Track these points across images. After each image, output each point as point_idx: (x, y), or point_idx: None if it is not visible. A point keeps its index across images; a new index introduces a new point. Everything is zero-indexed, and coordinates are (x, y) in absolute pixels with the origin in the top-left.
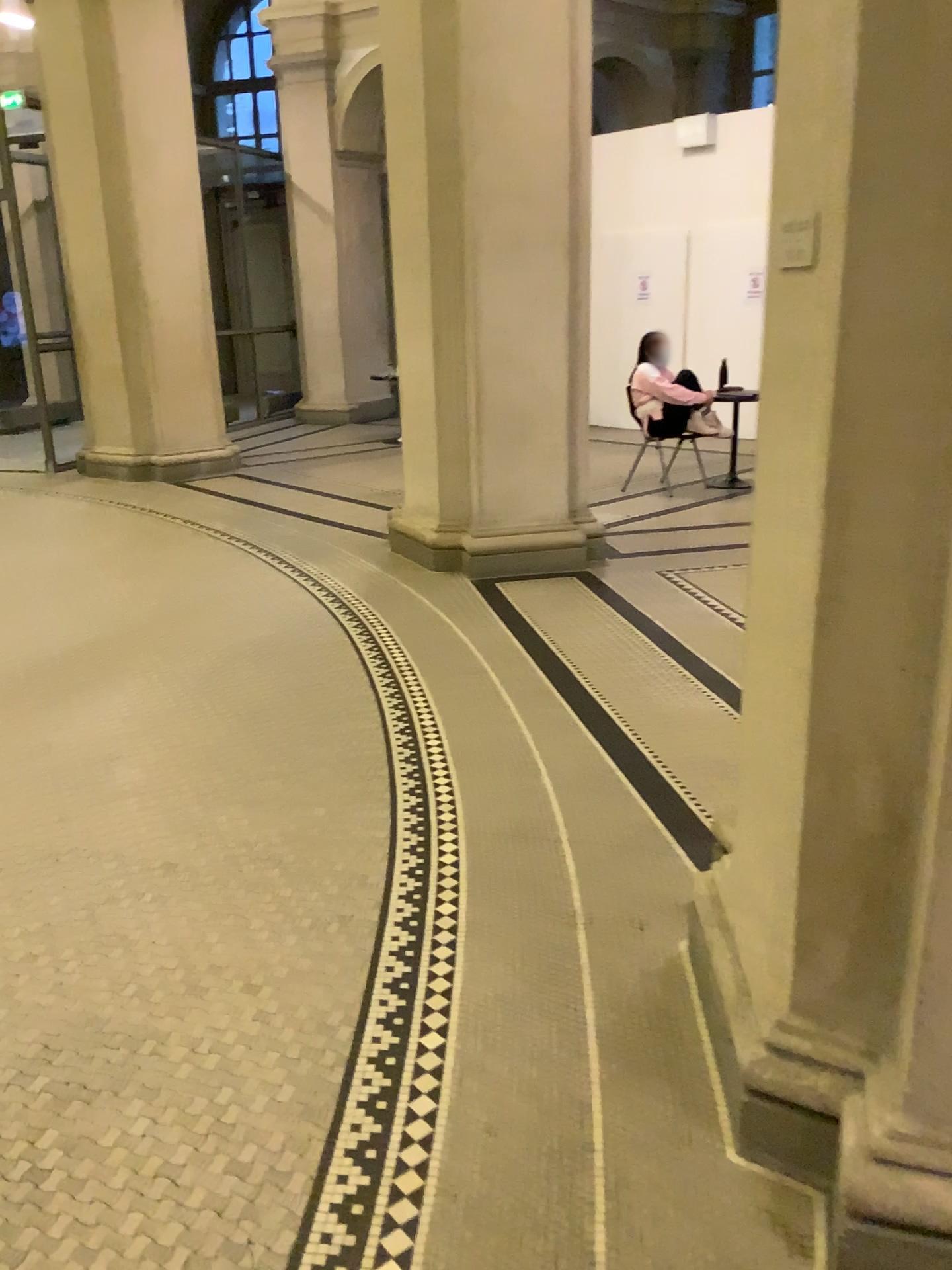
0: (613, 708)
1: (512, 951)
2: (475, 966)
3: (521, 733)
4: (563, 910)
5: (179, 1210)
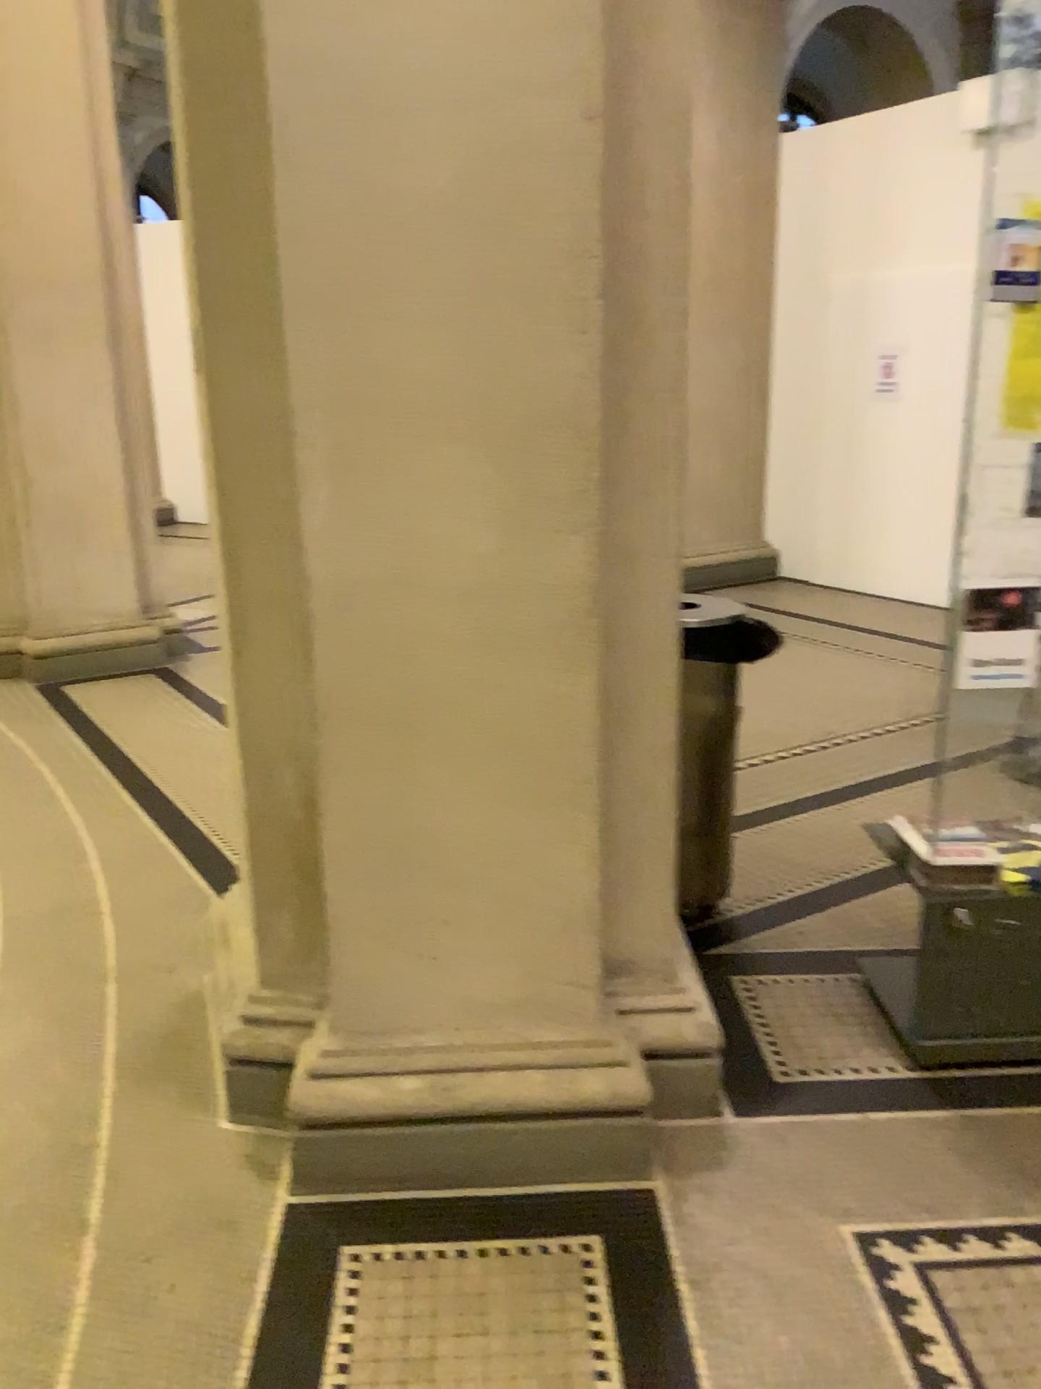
0: (173, 788)
1: (41, 1008)
2: (1, 1027)
3: (74, 822)
4: (98, 966)
5: None
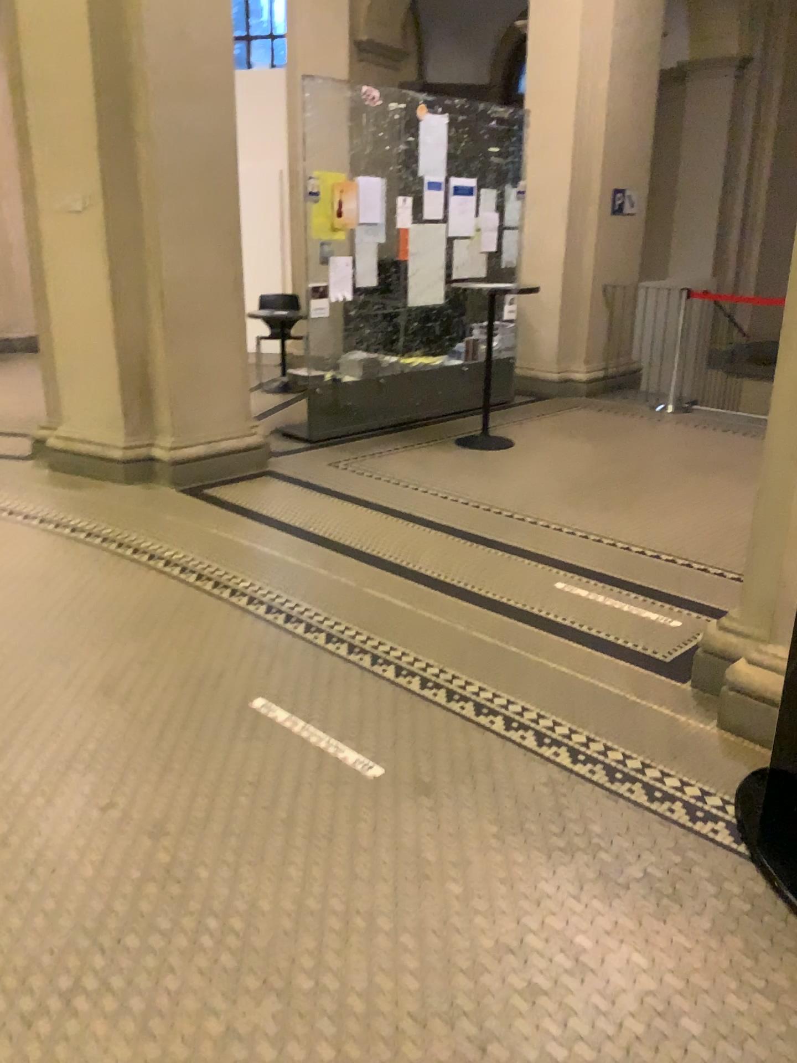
0: None
1: None
2: None
3: None
4: None
5: (2, 533)
